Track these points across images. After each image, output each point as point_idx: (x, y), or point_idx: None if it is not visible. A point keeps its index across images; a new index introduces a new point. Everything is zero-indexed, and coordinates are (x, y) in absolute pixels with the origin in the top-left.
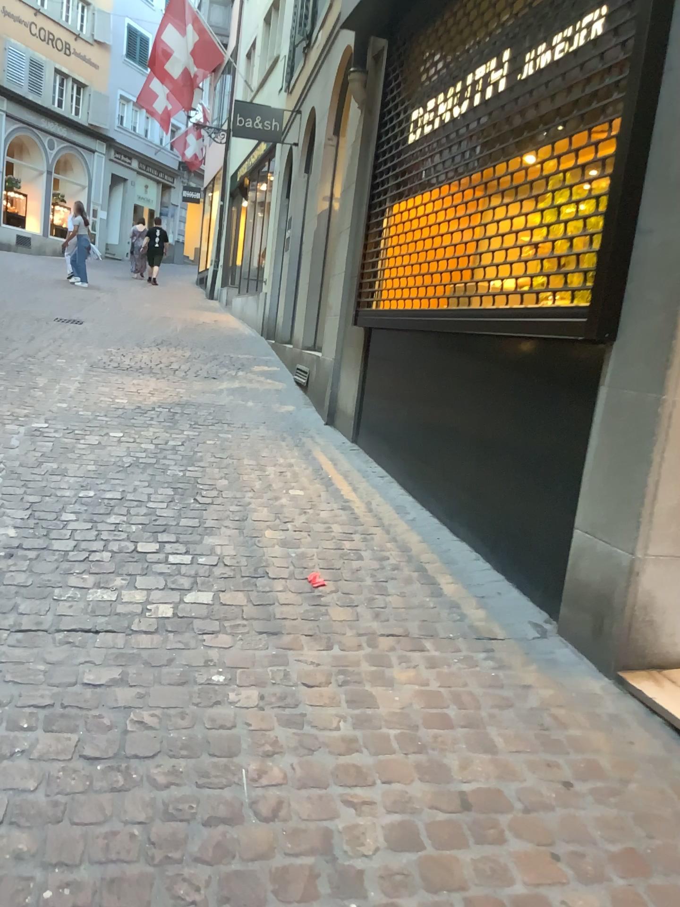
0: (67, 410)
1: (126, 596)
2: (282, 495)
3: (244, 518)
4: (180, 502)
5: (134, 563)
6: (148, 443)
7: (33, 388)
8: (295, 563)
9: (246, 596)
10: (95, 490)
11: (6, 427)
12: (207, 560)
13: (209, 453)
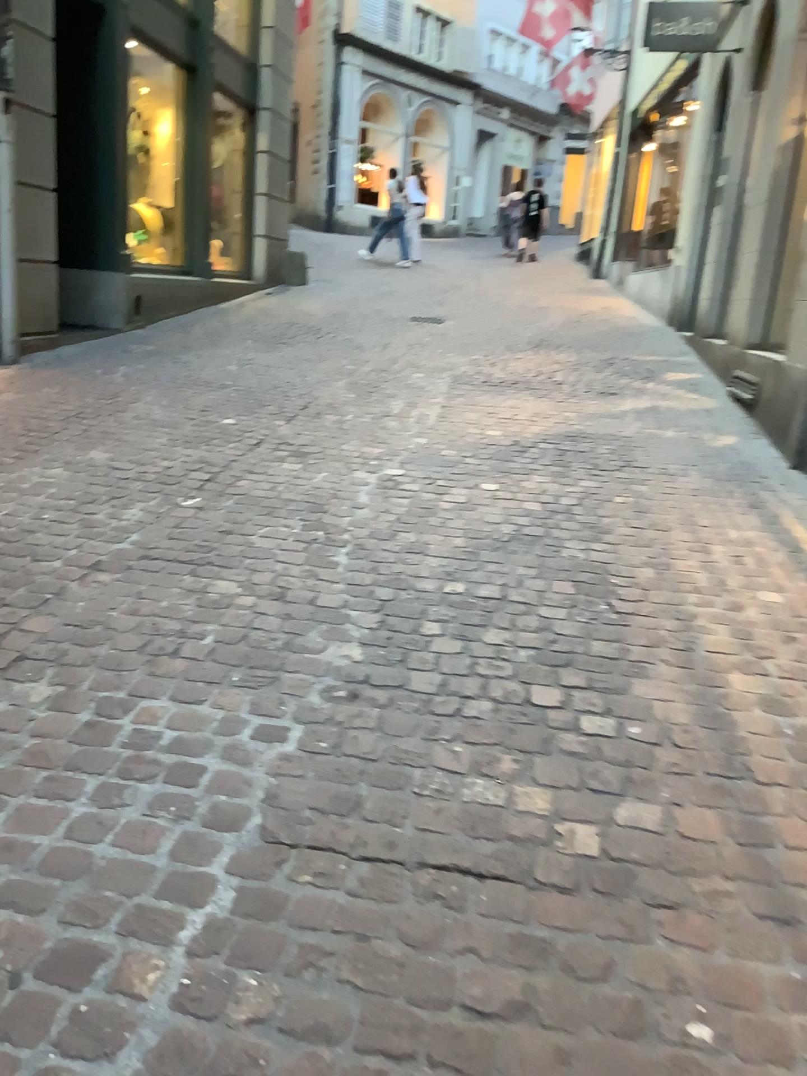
0: (427, 448)
1: (521, 801)
2: (745, 601)
3: (692, 645)
4: (589, 609)
5: (530, 730)
6: (535, 501)
7: (385, 417)
8: (793, 747)
9: (721, 821)
10: (467, 582)
11: (352, 476)
12: (645, 732)
13: (624, 521)
